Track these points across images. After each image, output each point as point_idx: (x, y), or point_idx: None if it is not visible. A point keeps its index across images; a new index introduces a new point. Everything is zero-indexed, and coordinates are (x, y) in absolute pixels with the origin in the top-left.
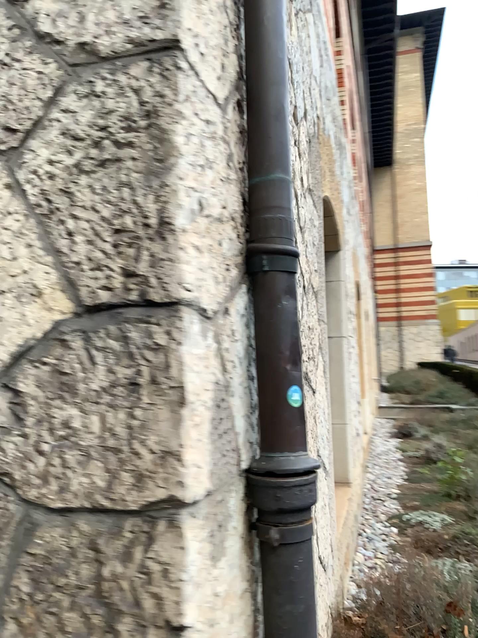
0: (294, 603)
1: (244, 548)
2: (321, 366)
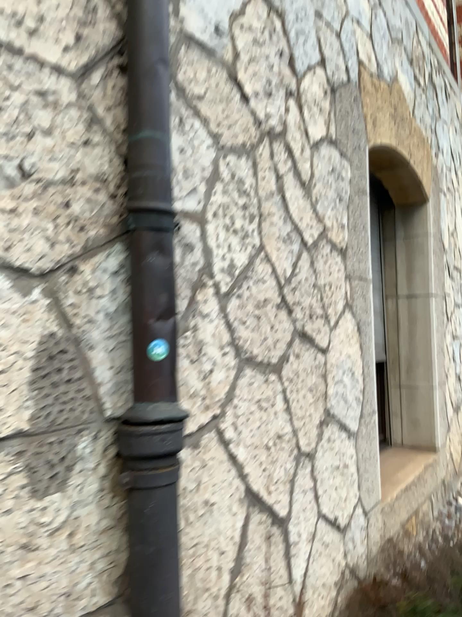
0: (142, 544)
1: (104, 488)
2: (349, 325)
